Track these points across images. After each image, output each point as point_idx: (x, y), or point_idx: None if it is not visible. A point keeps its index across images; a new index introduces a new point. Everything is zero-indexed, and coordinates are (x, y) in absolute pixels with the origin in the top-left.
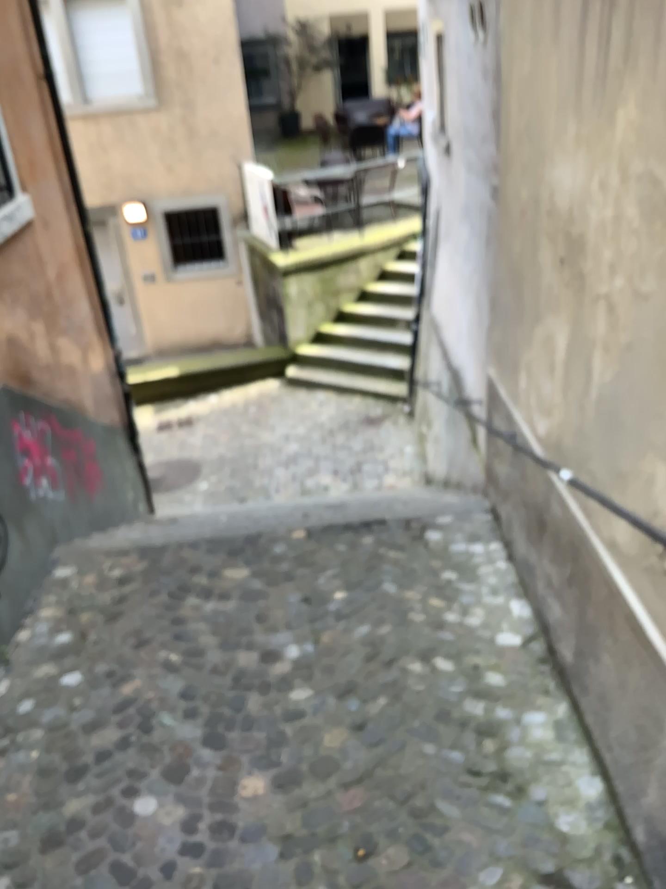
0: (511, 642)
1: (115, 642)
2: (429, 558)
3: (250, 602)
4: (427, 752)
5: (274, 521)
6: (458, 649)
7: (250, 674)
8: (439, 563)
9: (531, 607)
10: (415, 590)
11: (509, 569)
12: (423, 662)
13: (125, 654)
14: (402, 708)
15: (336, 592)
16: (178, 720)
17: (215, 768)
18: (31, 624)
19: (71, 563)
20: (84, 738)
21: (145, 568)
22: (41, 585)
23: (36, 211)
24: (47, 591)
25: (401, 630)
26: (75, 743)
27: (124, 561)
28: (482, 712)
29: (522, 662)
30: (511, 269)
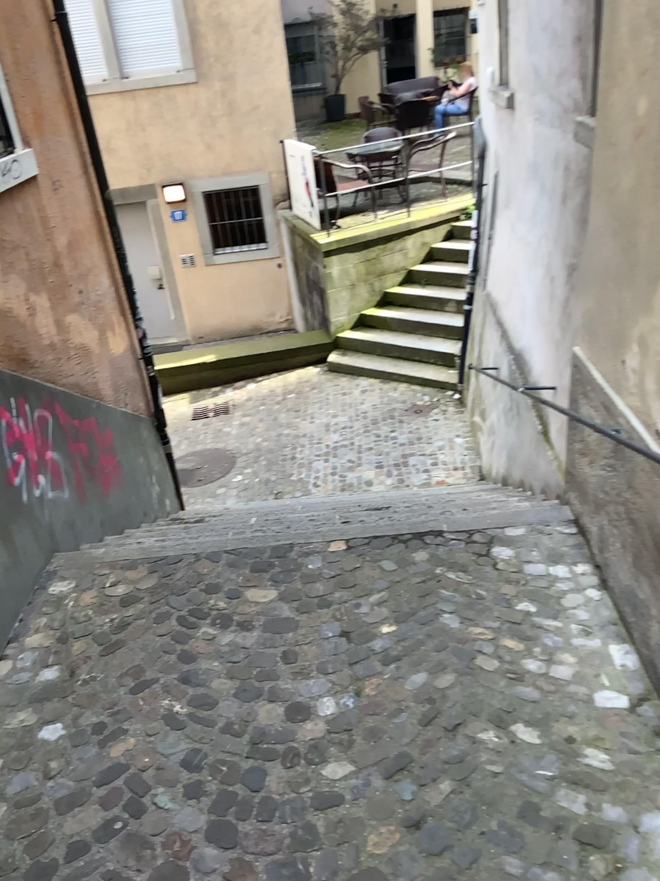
0: (616, 705)
1: (107, 685)
2: (499, 582)
3: (275, 635)
4: (511, 875)
5: (308, 531)
6: (544, 712)
7: (271, 738)
8: (512, 589)
9: (638, 656)
10: (482, 626)
11: (604, 601)
12: (499, 730)
13: (118, 701)
14: (473, 801)
15: (382, 625)
16: (175, 802)
17: (218, 880)
18: (12, 655)
19: (69, 577)
20: (55, 822)
21: (153, 585)
22: (29, 605)
23: (37, 166)
24: (36, 612)
25: (467, 682)
26: (41, 830)
27: (130, 575)
28: (584, 815)
29: (633, 737)
30: (616, 213)
